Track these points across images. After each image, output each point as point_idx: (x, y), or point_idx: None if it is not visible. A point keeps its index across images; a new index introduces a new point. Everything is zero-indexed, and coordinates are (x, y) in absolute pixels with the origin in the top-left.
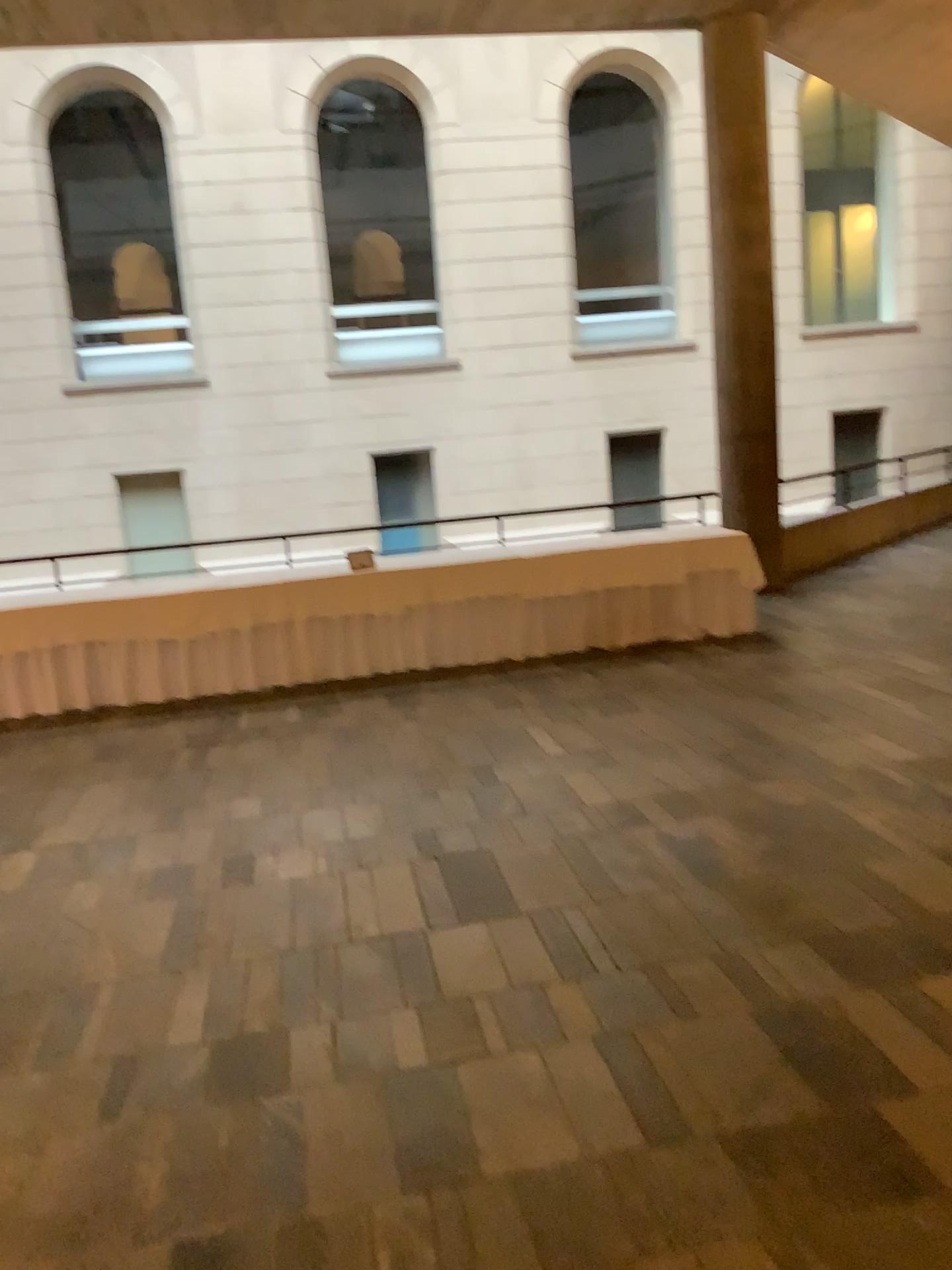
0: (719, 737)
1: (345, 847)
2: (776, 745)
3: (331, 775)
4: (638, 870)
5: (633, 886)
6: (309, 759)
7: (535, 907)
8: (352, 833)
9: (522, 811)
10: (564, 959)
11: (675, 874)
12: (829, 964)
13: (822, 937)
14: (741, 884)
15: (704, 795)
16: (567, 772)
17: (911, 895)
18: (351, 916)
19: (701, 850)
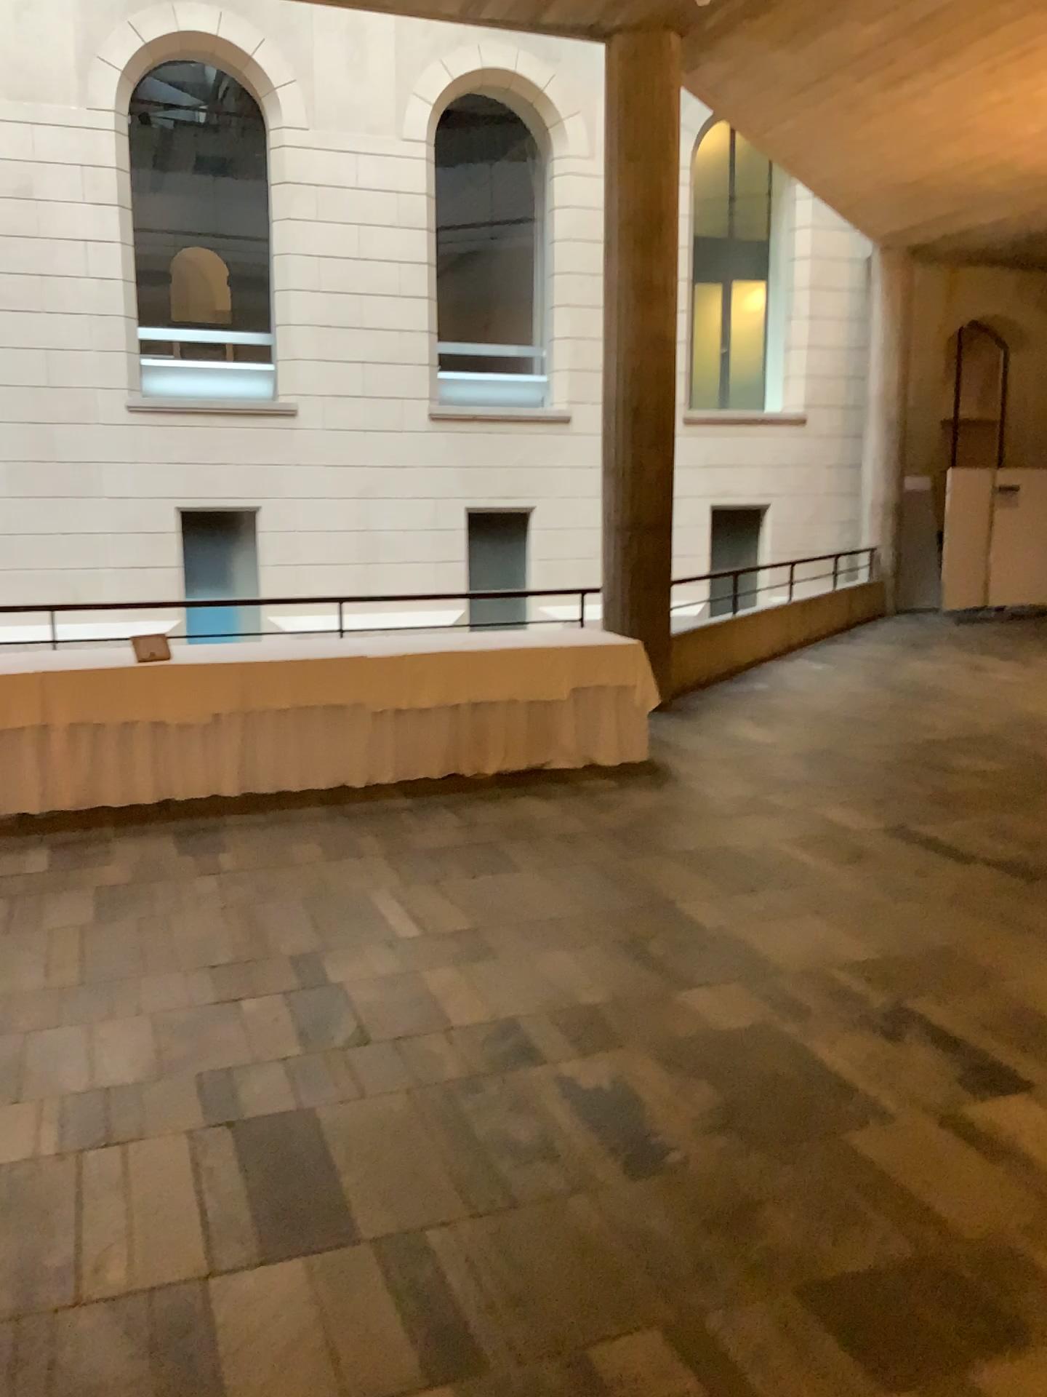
0: (620, 915)
1: (90, 1098)
2: (694, 930)
3: (83, 964)
4: (532, 1147)
5: (525, 1177)
6: (53, 935)
7: (379, 1220)
8: (103, 1070)
9: (360, 1034)
10: (429, 1337)
11: (585, 1156)
12: (833, 1340)
13: (811, 1281)
14: (681, 1175)
15: (610, 1010)
16: (422, 967)
17: (918, 1195)
18: (84, 1243)
19: (616, 1110)
